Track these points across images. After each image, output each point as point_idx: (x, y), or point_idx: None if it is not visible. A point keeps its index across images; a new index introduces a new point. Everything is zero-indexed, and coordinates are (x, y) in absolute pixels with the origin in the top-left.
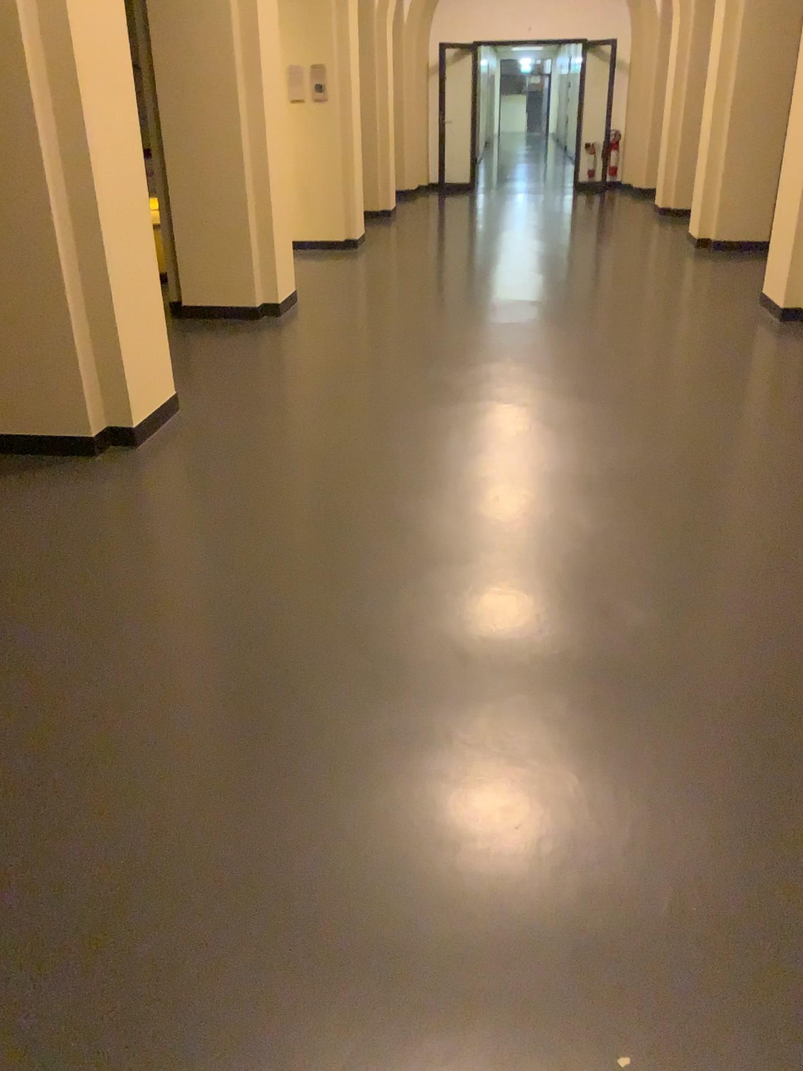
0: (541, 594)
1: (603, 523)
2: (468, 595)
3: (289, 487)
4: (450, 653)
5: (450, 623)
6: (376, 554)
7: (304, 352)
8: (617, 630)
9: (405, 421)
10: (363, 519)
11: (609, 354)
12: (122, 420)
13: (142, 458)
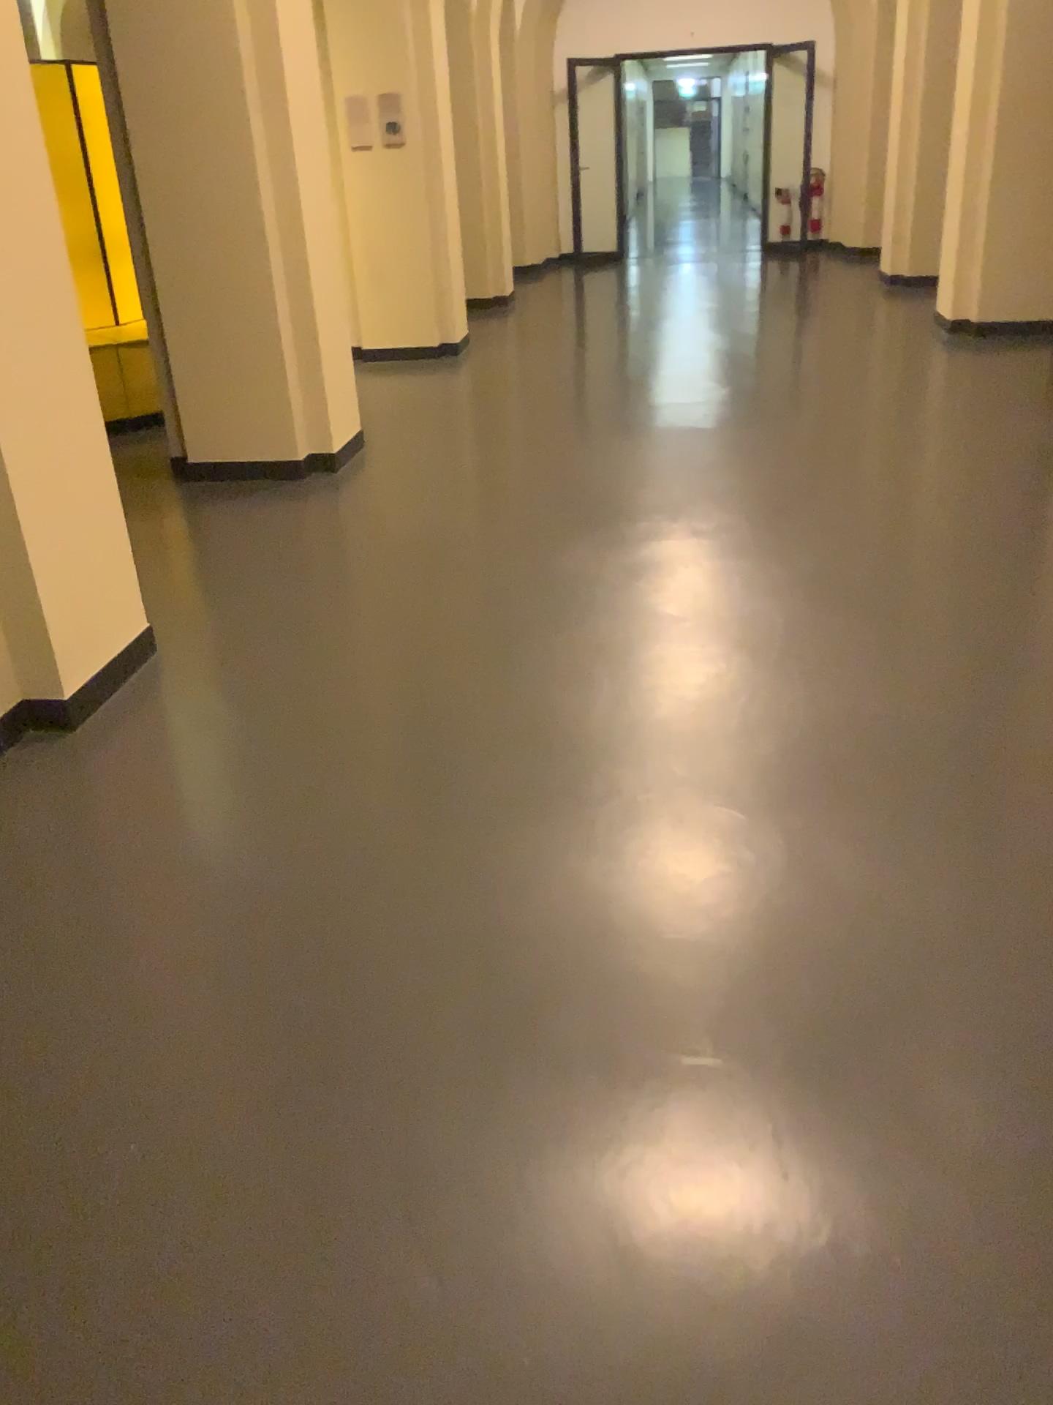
0: (773, 1072)
1: (873, 882)
2: (629, 1078)
3: (314, 813)
4: (597, 1252)
5: (594, 1160)
6: (458, 971)
7: (363, 538)
8: (931, 1171)
9: (518, 664)
10: (438, 885)
11: (843, 522)
12: (46, 688)
13: (77, 755)
